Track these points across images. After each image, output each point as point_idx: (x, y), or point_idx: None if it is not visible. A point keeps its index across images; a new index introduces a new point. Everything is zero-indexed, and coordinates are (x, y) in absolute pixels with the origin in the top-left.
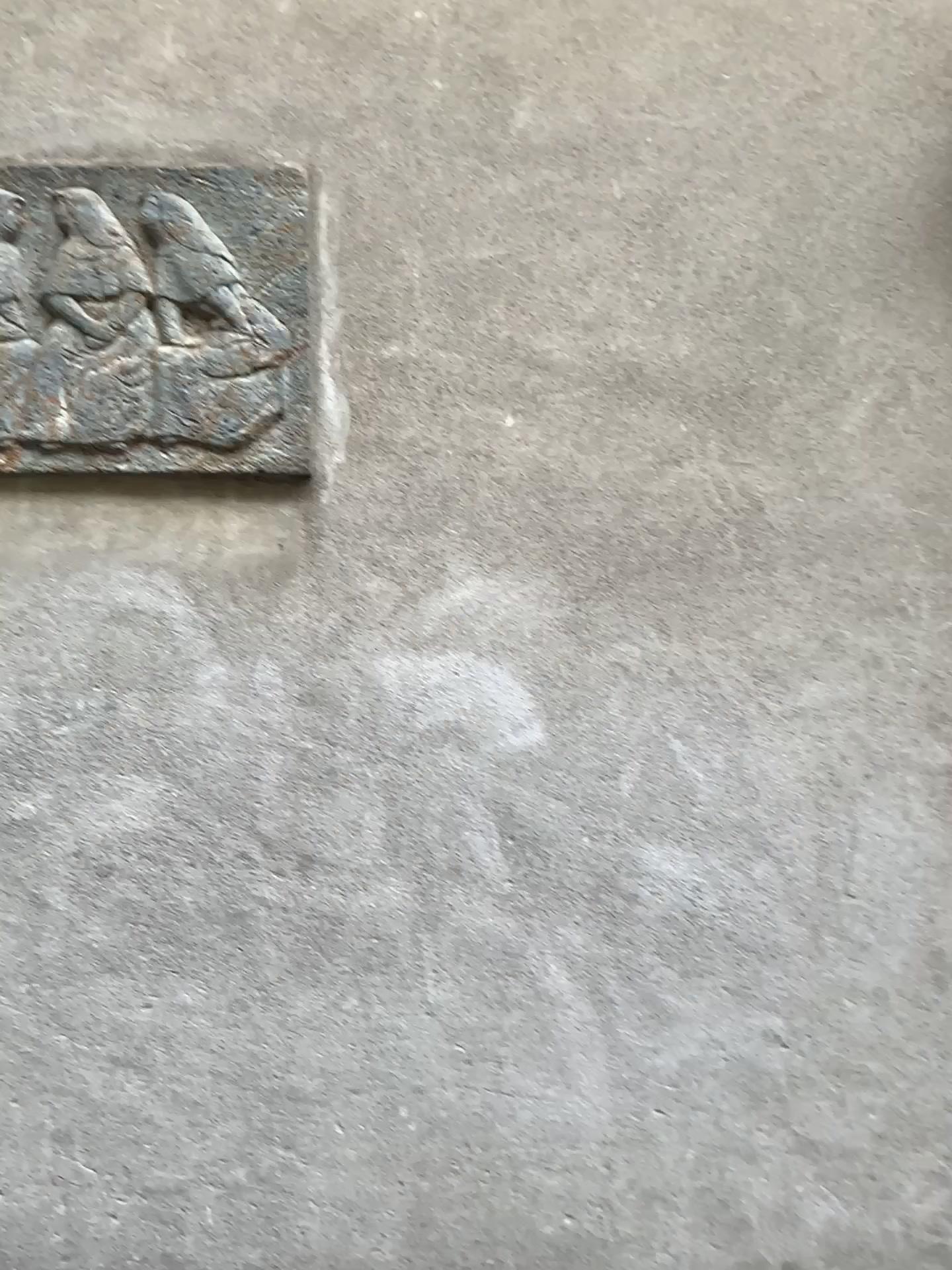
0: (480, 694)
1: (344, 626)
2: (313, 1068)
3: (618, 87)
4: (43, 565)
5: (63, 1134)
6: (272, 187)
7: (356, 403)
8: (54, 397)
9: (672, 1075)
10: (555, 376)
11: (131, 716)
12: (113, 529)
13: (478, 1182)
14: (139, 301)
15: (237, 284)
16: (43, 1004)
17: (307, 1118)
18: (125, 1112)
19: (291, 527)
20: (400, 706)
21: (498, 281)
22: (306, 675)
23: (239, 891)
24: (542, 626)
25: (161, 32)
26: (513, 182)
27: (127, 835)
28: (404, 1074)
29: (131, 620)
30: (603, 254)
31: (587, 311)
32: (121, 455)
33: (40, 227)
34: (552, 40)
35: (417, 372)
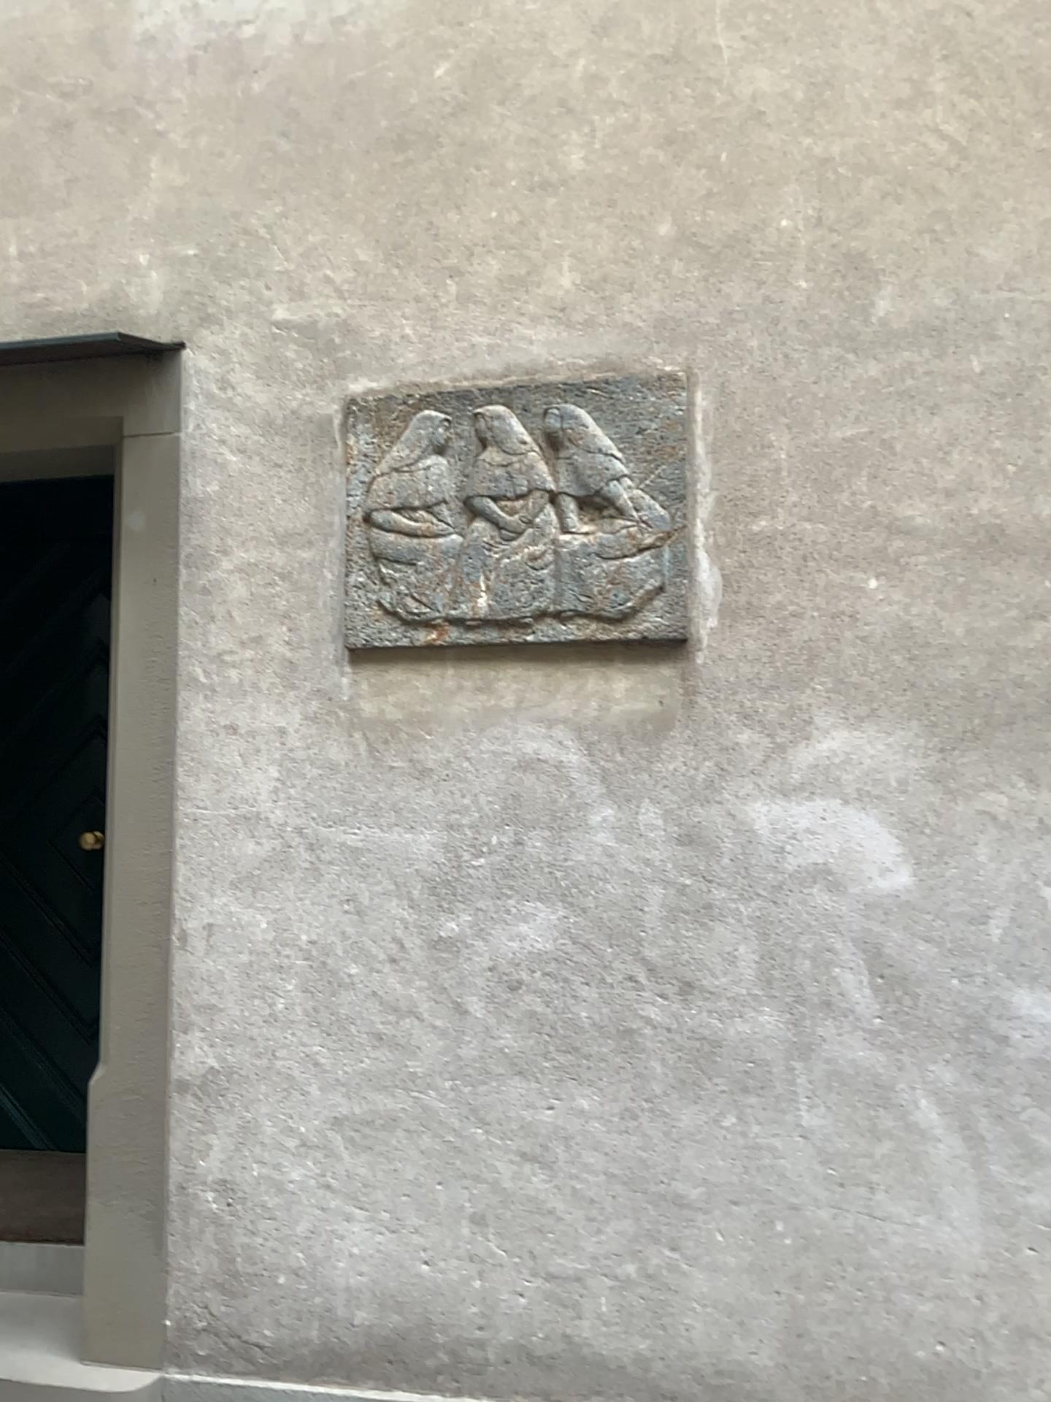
0: (848, 839)
1: (721, 774)
2: (695, 1178)
3: (975, 270)
4: (461, 720)
5: (477, 1216)
6: (654, 388)
7: (729, 574)
8: (472, 579)
9: (1049, 1219)
10: (917, 542)
11: (535, 851)
12: (519, 689)
13: (853, 1303)
14: (542, 495)
15: (624, 475)
16: (461, 1100)
17: (690, 1224)
18: (529, 1202)
19: (672, 686)
20: (772, 849)
21: (861, 457)
22: (686, 818)
23: (628, 1011)
24: (908, 776)
25: (558, 263)
26: (874, 366)
27: (531, 956)
28: (780, 1192)
29: (534, 768)
30: (963, 426)
31: (948, 480)
32: (526, 626)
33: (461, 438)
34: (909, 233)
35: (785, 544)
